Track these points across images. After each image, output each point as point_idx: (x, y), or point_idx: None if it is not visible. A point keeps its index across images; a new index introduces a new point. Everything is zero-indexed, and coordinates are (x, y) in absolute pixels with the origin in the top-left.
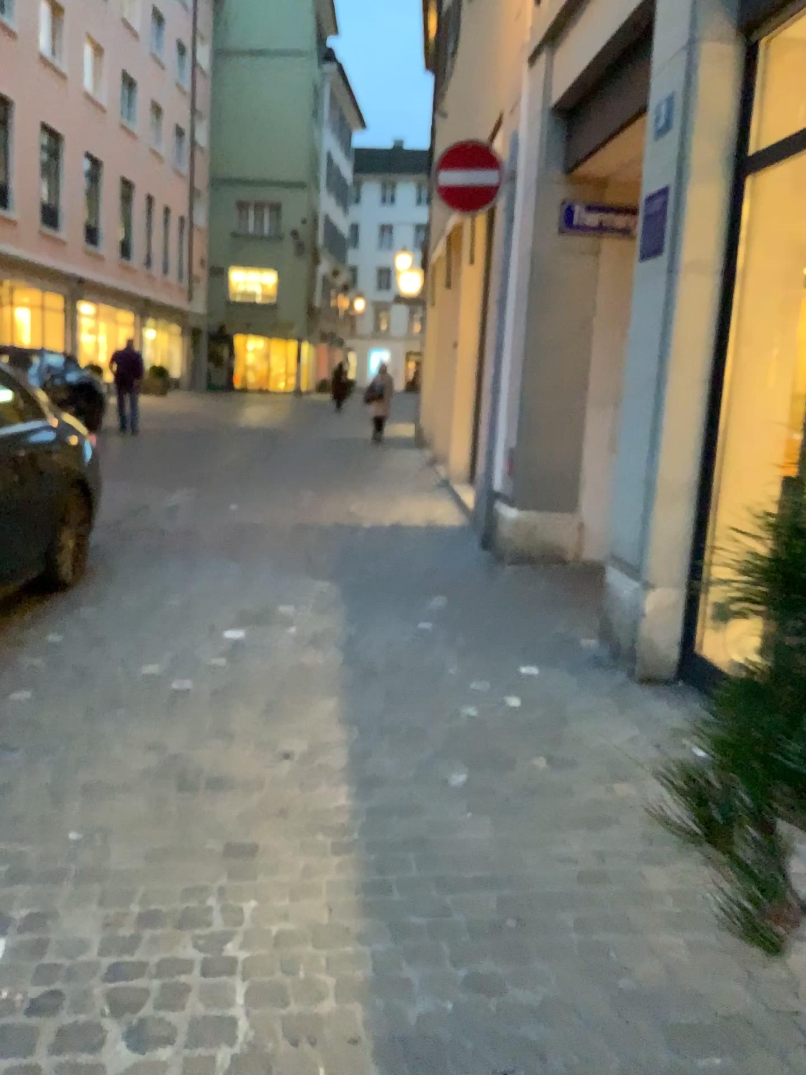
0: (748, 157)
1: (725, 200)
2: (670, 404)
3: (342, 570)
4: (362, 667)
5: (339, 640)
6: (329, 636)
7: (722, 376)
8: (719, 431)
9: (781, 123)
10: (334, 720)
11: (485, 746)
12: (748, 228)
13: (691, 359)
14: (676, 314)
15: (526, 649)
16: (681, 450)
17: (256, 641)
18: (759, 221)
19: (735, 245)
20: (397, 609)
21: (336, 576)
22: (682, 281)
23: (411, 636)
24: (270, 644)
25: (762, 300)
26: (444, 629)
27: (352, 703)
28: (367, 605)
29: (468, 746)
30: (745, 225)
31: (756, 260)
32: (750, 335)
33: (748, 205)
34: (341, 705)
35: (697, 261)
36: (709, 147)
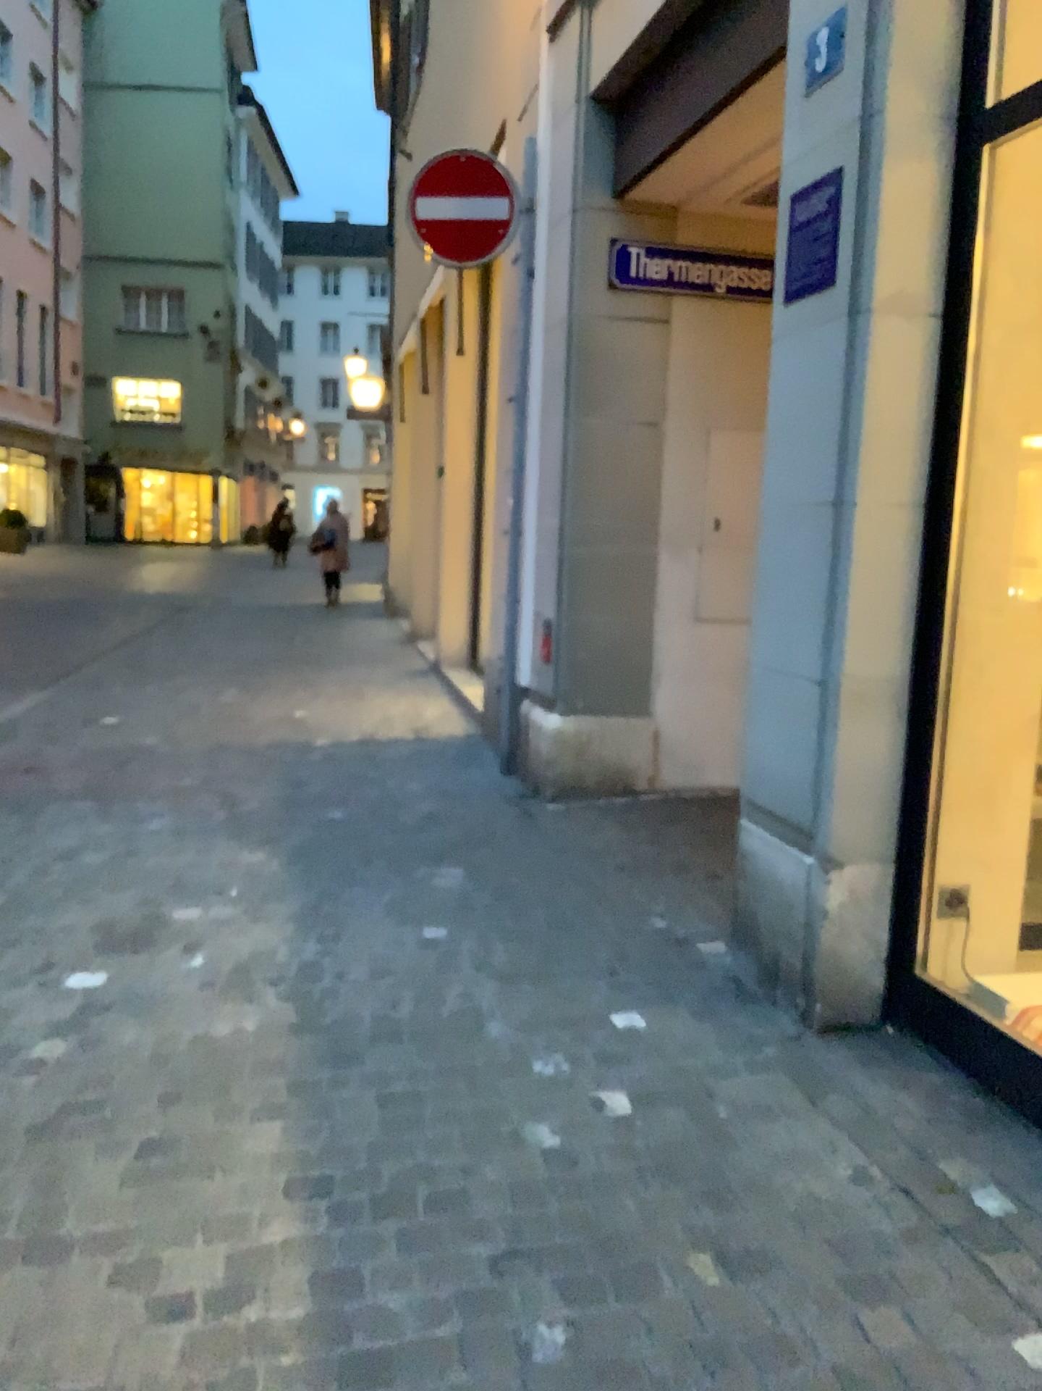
0: (985, 110)
1: (947, 185)
2: (863, 544)
3: (285, 832)
4: (329, 1044)
5: (285, 983)
6: (266, 975)
7: (946, 494)
8: (941, 590)
9: (1040, 50)
10: (279, 1197)
11: (592, 1239)
12: (987, 237)
13: (899, 465)
14: (870, 385)
15: (618, 978)
16: (887, 626)
17: (128, 996)
18: (1005, 223)
19: (965, 265)
20: (383, 908)
21: (276, 846)
22: (881, 327)
23: (413, 965)
24: (154, 1004)
25: (1014, 359)
26: (469, 944)
27: (315, 1144)
28: (331, 902)
29: (558, 1243)
30: (983, 231)
31: (1003, 291)
32: (995, 422)
33: (986, 194)
34: (293, 1148)
35: (906, 293)
36: (921, 91)
